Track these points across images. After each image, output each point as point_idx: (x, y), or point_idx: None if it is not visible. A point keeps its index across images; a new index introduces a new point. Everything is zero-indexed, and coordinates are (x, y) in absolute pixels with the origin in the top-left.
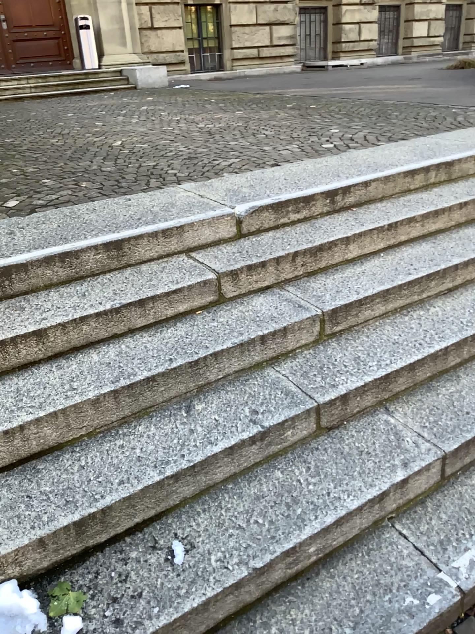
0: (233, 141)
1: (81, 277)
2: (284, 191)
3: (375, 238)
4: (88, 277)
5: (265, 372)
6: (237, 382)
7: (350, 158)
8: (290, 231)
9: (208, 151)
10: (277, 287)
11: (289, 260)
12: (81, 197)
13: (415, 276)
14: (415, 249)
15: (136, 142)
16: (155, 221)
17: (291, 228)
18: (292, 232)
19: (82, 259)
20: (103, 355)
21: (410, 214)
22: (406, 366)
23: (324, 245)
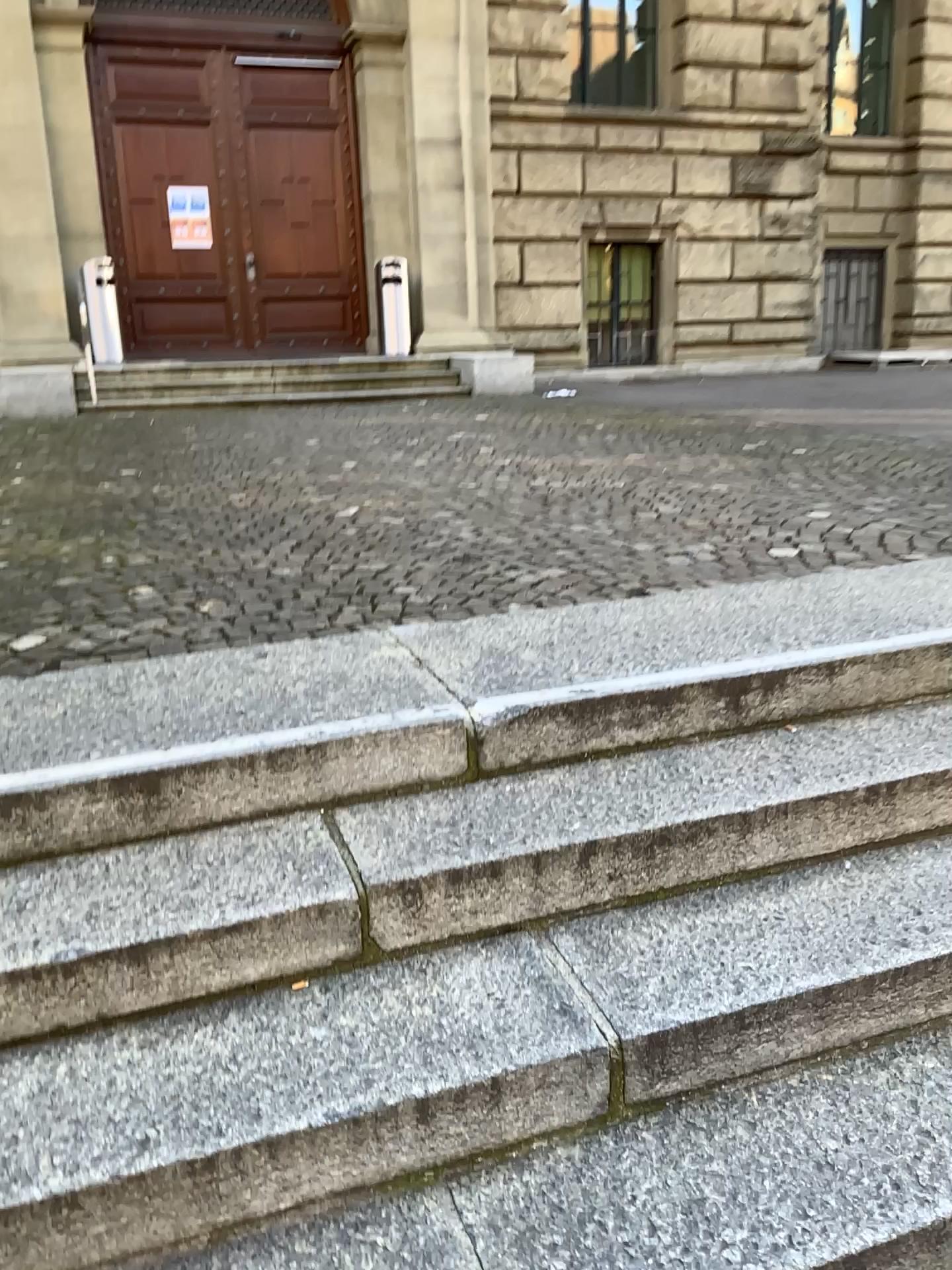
0: (580, 523)
1: (49, 854)
2: (618, 673)
3: (834, 820)
4: (70, 855)
5: (422, 1204)
6: (335, 1227)
7: (821, 590)
8: (607, 779)
9: (511, 546)
10: (531, 935)
11: (574, 864)
12: (175, 640)
13: (924, 951)
14: (945, 861)
15: (382, 511)
16: (270, 729)
17: (610, 771)
18: (610, 782)
19: (60, 813)
20: (1, 1092)
21: (942, 760)
22: (840, 1262)
23: (679, 830)
